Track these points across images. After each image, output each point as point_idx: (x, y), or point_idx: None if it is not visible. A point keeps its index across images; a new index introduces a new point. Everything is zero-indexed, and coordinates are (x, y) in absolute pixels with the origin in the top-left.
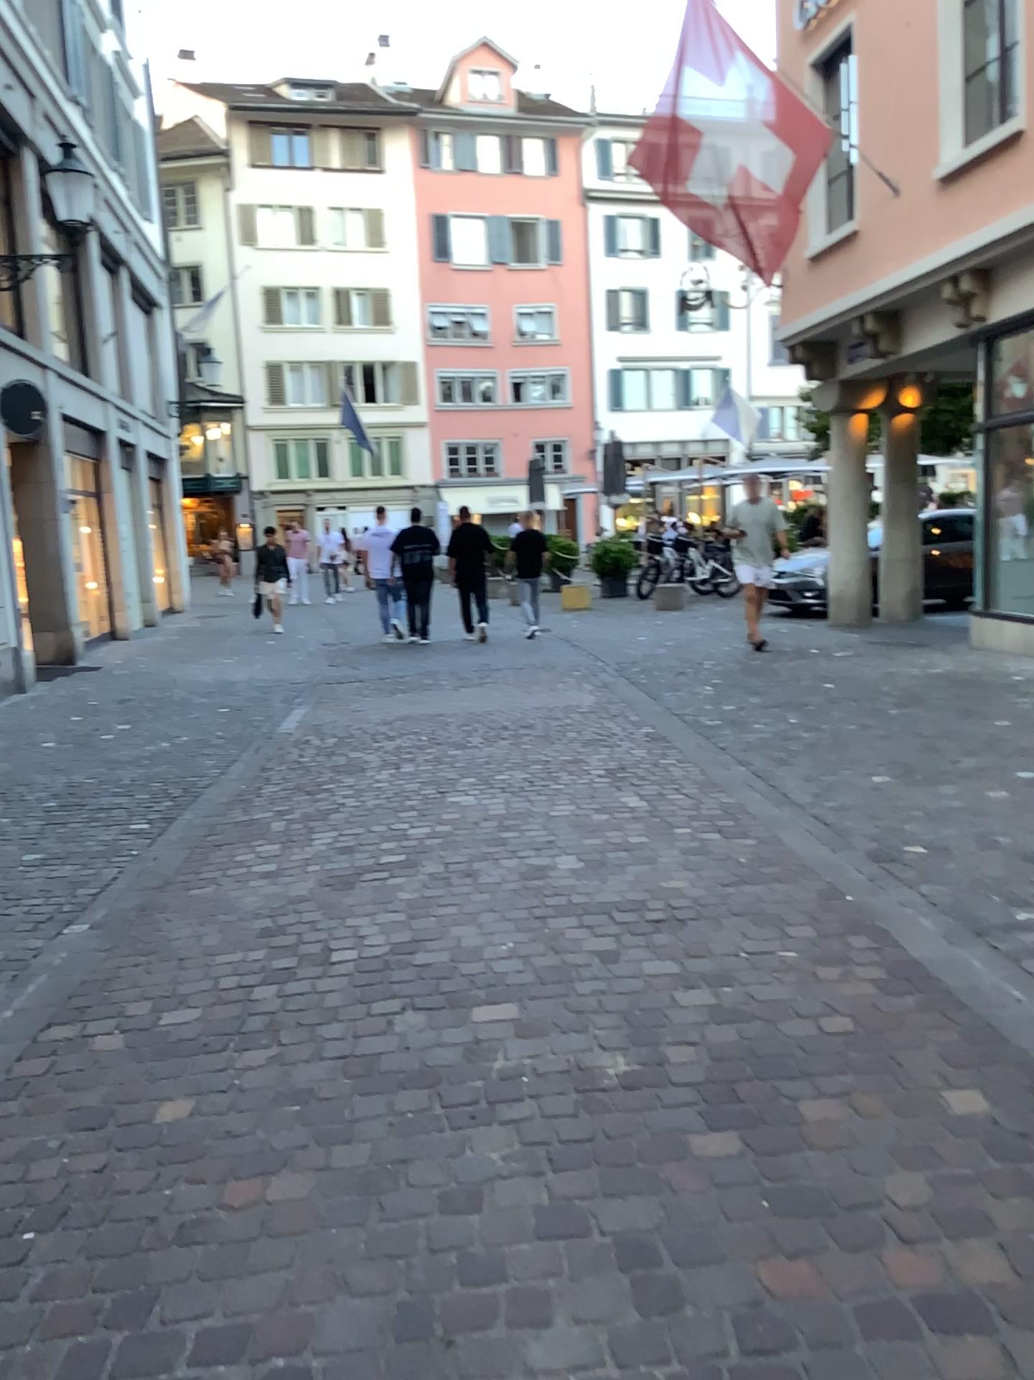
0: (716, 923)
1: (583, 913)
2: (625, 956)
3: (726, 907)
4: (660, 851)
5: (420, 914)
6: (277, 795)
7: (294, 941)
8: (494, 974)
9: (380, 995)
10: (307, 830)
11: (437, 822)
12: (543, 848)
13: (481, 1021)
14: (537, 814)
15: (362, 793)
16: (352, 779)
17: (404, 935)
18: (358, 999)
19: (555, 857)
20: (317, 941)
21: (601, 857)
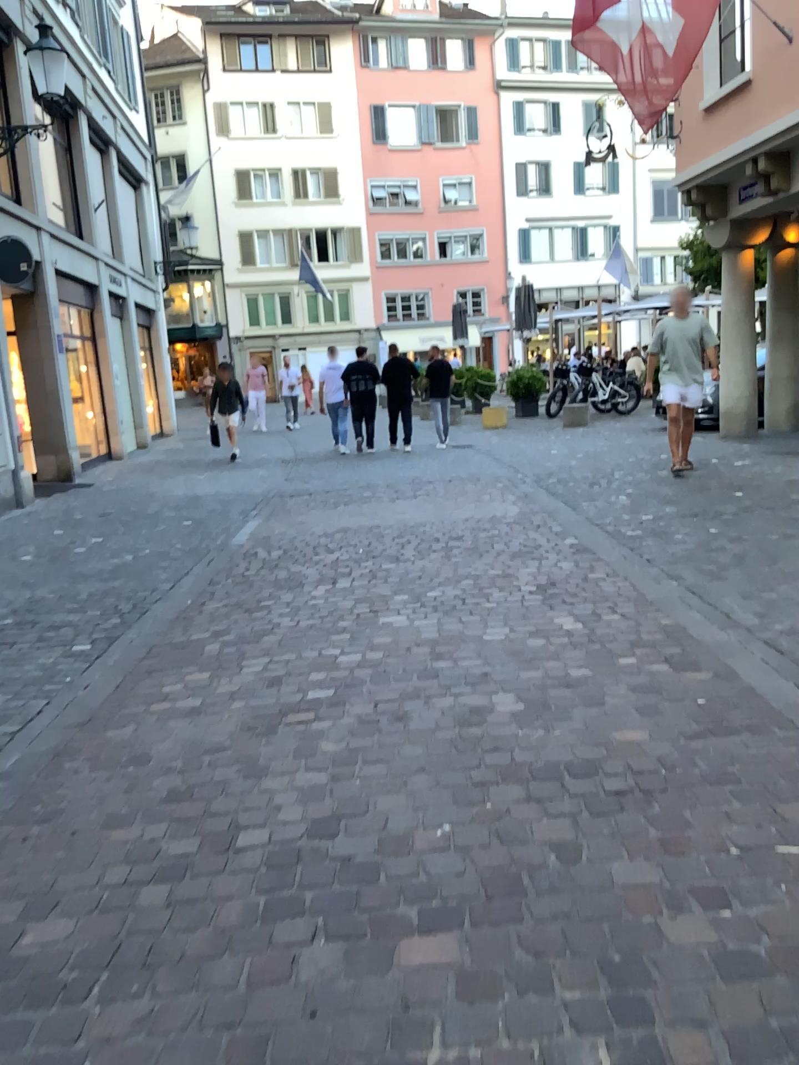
0: (691, 801)
1: (530, 780)
2: (587, 855)
3: (698, 775)
4: (607, 690)
5: (344, 777)
6: (214, 616)
7: (199, 814)
8: (427, 879)
9: (285, 913)
10: (237, 659)
11: (368, 649)
12: (478, 684)
13: (411, 971)
14: (470, 641)
15: (295, 615)
16: (288, 598)
17: (323, 809)
18: (259, 920)
19: (492, 698)
20: (224, 815)
21: (542, 699)
